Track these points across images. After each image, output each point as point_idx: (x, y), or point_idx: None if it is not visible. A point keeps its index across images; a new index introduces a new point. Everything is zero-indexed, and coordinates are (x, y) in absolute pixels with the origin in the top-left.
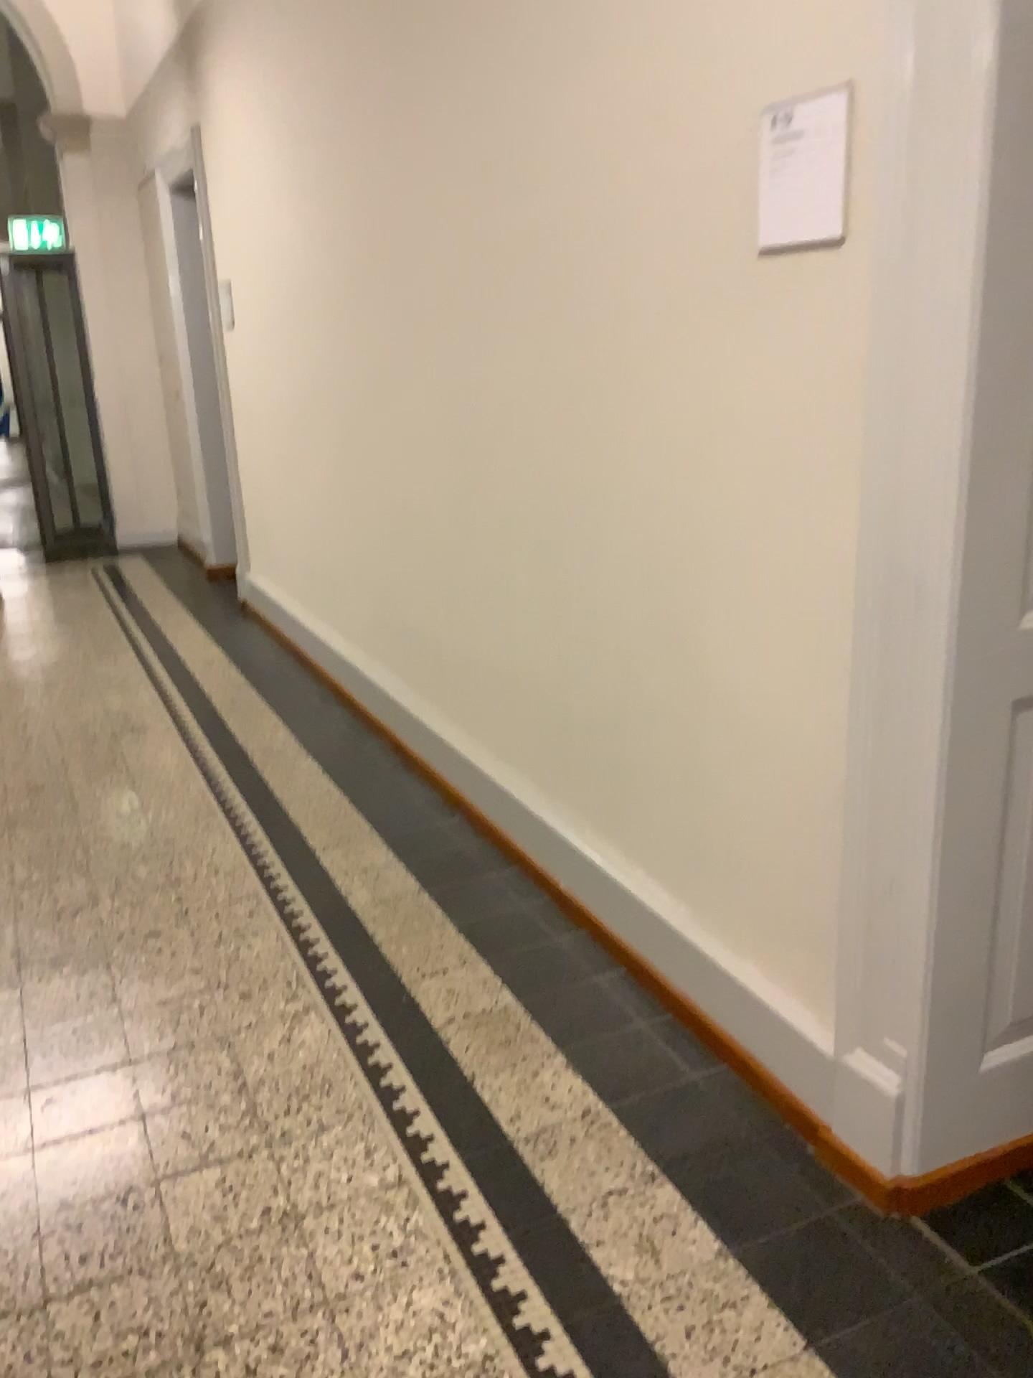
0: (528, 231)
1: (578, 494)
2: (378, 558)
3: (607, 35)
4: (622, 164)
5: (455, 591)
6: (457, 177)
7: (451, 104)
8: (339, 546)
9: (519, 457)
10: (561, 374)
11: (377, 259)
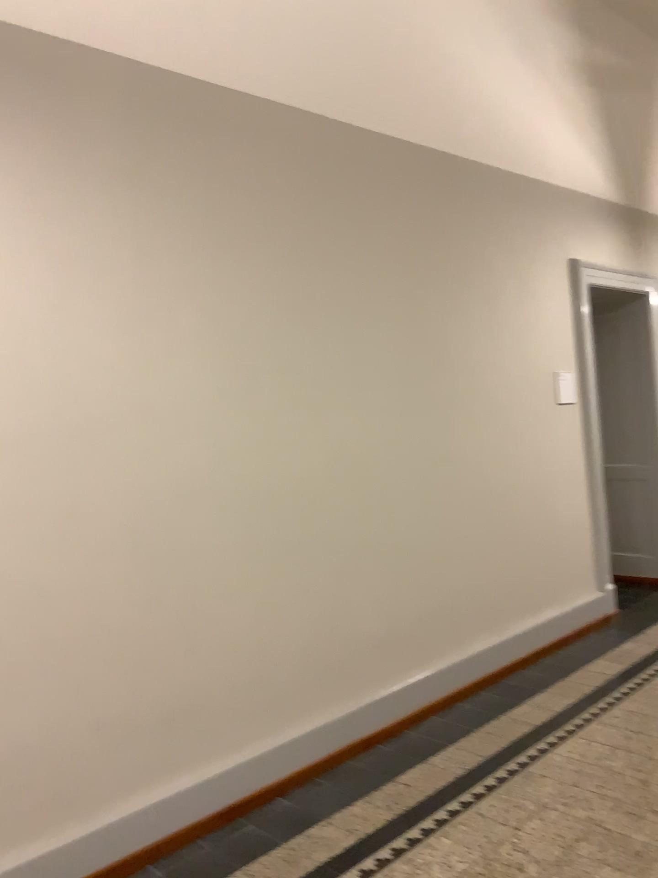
0: (471, 391)
1: (503, 487)
2: (311, 617)
3: (503, 336)
4: (512, 375)
5: (417, 580)
6: (419, 361)
7: (414, 329)
8: (208, 660)
9: (468, 484)
10: (491, 444)
11: (324, 394)
